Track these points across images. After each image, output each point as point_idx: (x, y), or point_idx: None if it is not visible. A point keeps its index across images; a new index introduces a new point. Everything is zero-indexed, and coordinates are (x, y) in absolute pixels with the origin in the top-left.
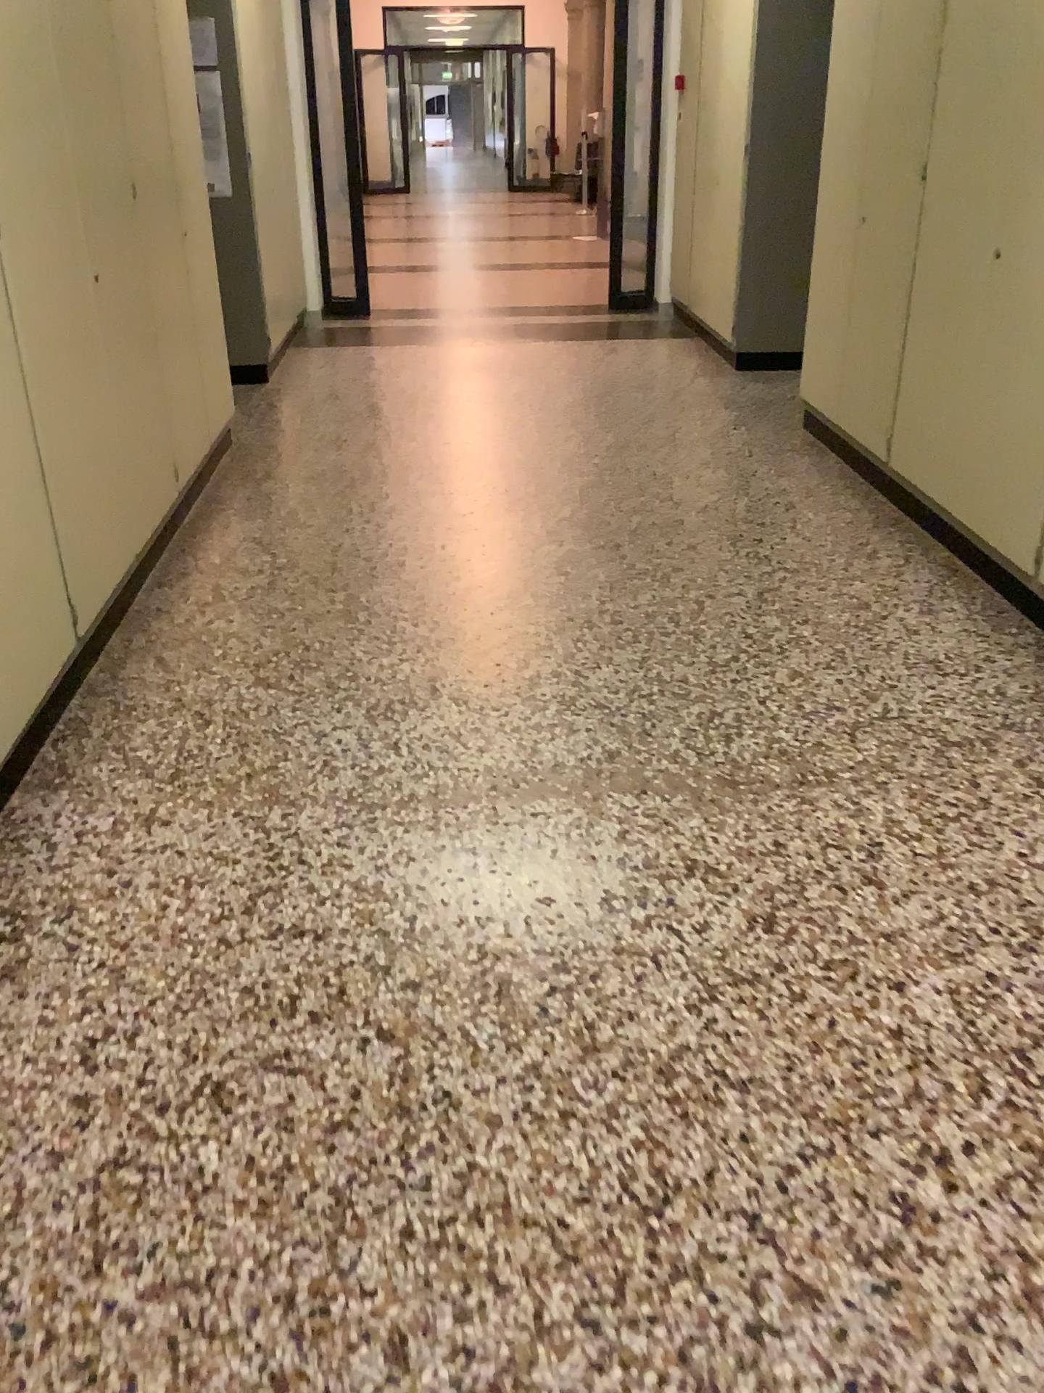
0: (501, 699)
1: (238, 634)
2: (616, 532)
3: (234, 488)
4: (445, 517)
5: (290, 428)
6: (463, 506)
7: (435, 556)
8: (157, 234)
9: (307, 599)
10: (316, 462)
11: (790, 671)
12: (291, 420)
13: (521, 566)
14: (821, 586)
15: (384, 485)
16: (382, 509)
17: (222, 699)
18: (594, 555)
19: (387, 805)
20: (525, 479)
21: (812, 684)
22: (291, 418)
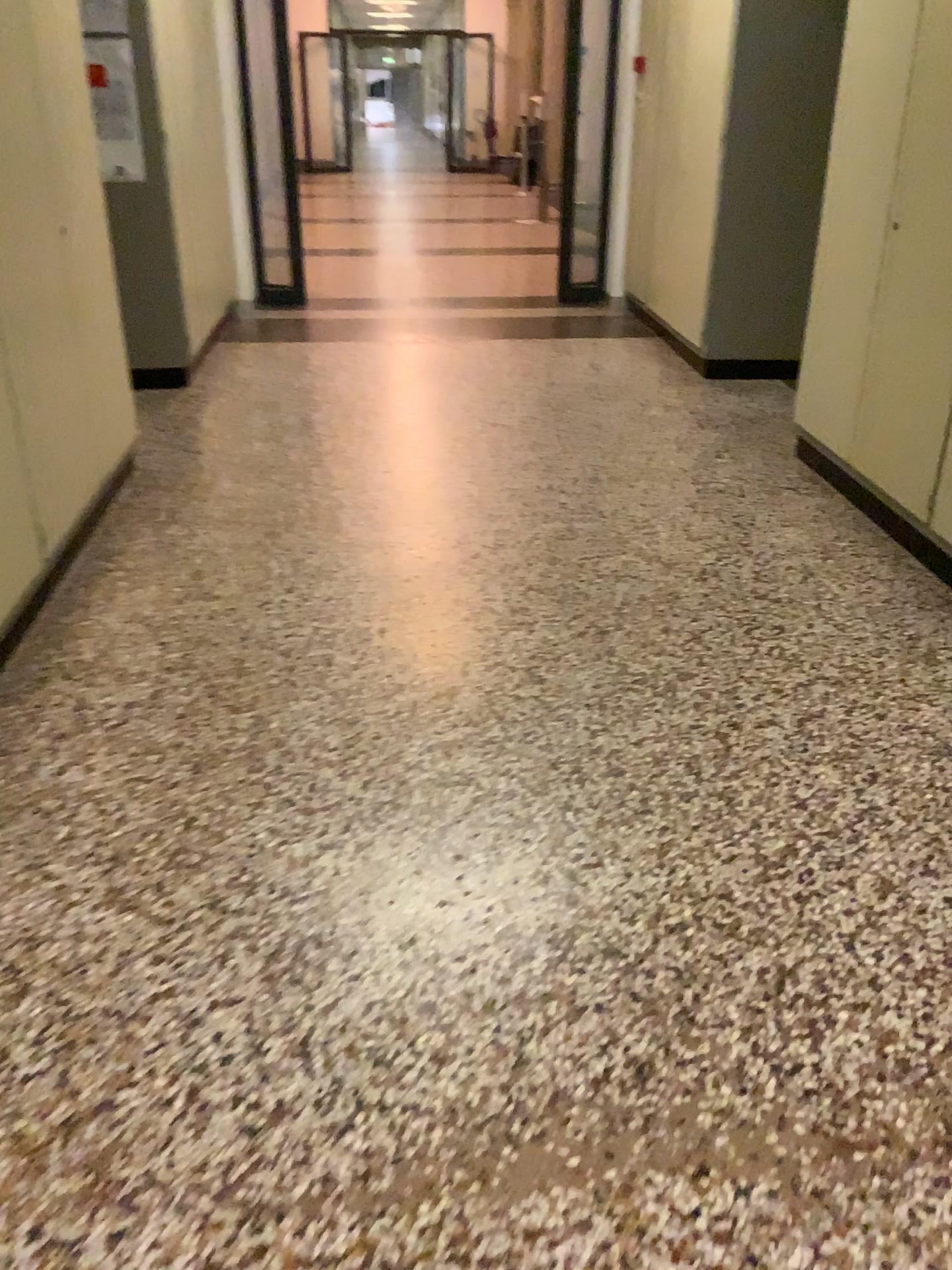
0: (465, 942)
1: (96, 797)
2: (599, 617)
3: (126, 539)
4: (385, 590)
5: (203, 453)
6: (405, 573)
7: (371, 656)
8: (3, 238)
9: (198, 731)
10: (230, 501)
11: (873, 886)
12: (205, 442)
13: (482, 675)
14: (877, 714)
15: (309, 538)
16: (305, 575)
17: (52, 938)
18: (575, 657)
19: (284, 1218)
20: (481, 533)
21: (910, 916)
22: (206, 439)
